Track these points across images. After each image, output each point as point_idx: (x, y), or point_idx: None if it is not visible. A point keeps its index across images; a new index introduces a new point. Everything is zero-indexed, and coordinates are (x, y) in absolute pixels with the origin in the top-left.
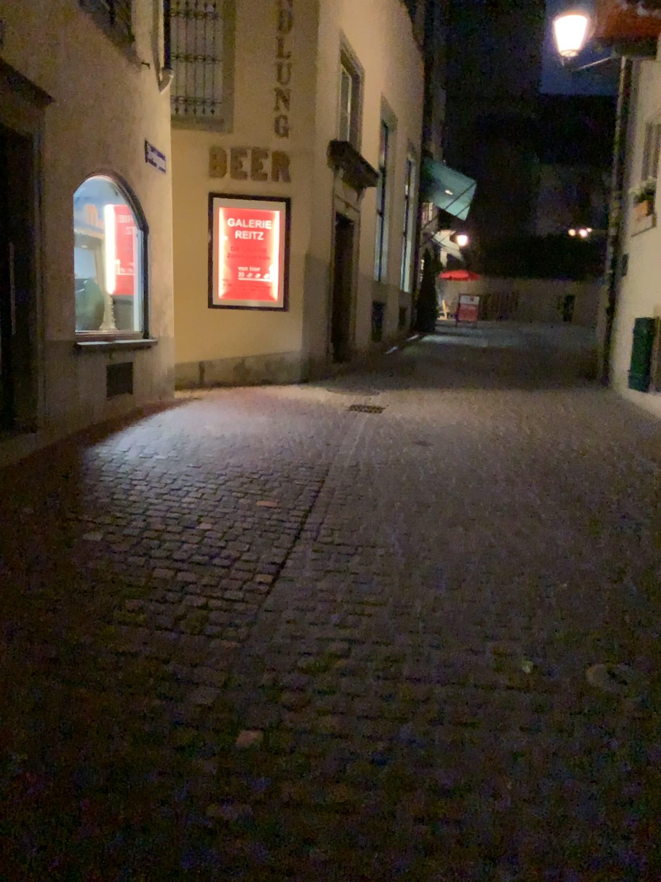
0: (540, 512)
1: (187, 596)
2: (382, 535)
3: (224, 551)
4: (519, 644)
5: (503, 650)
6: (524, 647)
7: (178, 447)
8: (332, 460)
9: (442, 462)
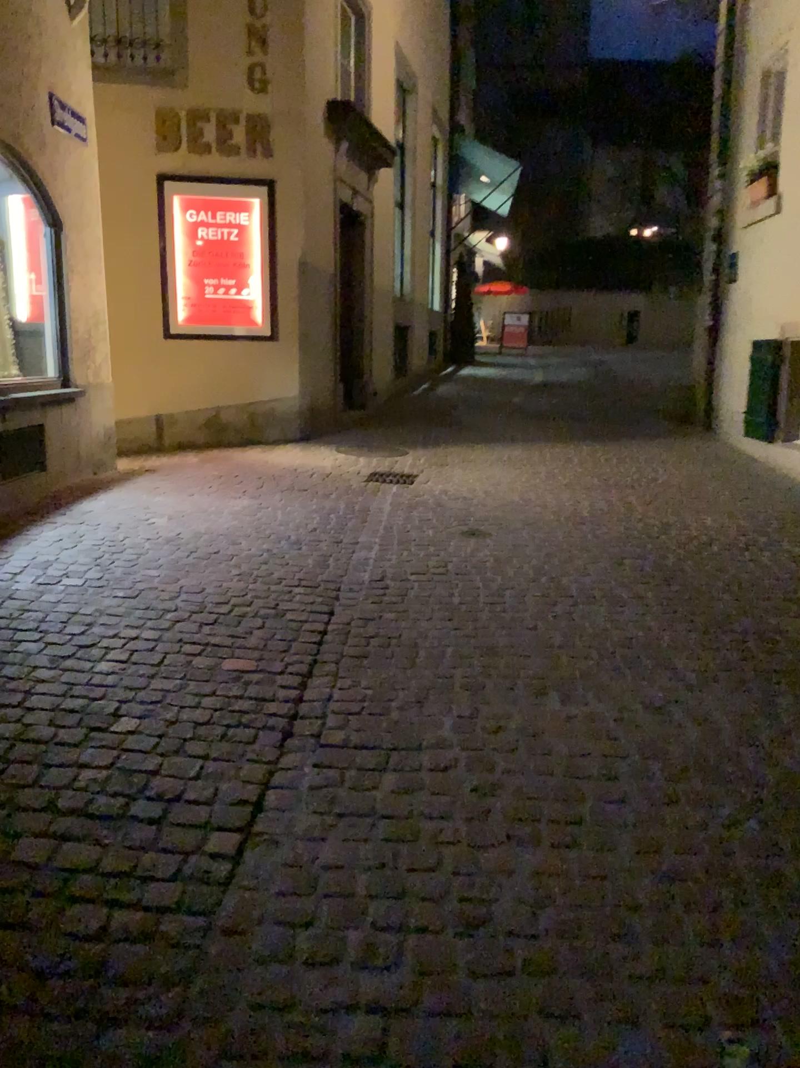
0: (674, 658)
1: (68, 910)
2: (429, 721)
3: (155, 779)
4: (710, 994)
5: (682, 1017)
6: (721, 1005)
7: (105, 562)
8: (344, 573)
9: (510, 570)
